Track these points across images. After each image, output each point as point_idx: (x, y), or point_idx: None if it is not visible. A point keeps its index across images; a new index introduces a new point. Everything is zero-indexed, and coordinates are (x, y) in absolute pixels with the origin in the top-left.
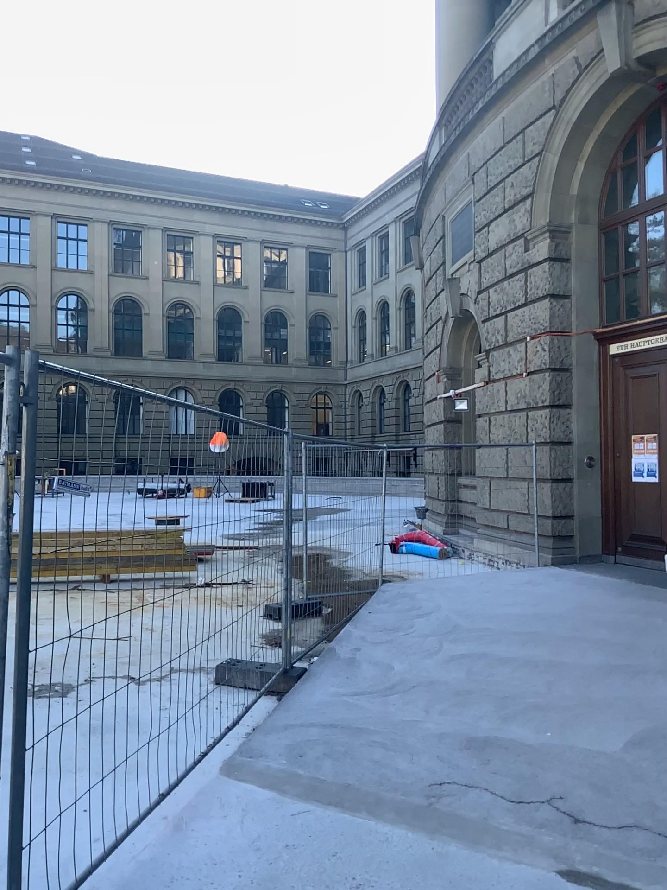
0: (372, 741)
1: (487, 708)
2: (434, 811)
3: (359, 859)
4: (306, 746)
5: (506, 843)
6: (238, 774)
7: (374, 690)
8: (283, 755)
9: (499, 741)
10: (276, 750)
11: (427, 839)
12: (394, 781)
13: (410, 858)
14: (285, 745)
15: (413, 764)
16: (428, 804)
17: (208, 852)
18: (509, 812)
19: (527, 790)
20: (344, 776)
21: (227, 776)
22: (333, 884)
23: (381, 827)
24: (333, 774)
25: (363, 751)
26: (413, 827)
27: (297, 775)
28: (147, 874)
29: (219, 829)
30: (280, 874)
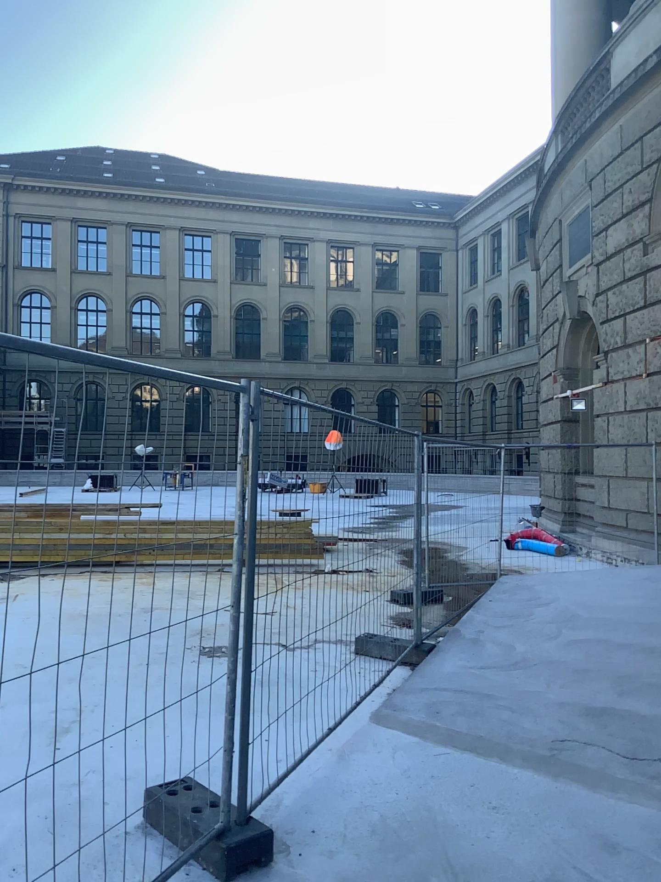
0: (501, 704)
1: (606, 683)
2: (559, 759)
3: (496, 788)
4: (443, 705)
5: (624, 787)
6: (388, 722)
7: (500, 664)
8: (424, 710)
9: (617, 709)
10: (417, 706)
11: (554, 779)
12: (522, 735)
13: (540, 791)
14: (425, 703)
15: (539, 723)
16: (553, 754)
17: (371, 774)
18: (626, 765)
19: (643, 749)
20: (478, 729)
21: (379, 723)
22: (475, 803)
23: (513, 767)
24: (469, 727)
25: (494, 711)
26: (541, 769)
27: (438, 725)
28: (326, 785)
29: (378, 759)
30: (432, 793)
